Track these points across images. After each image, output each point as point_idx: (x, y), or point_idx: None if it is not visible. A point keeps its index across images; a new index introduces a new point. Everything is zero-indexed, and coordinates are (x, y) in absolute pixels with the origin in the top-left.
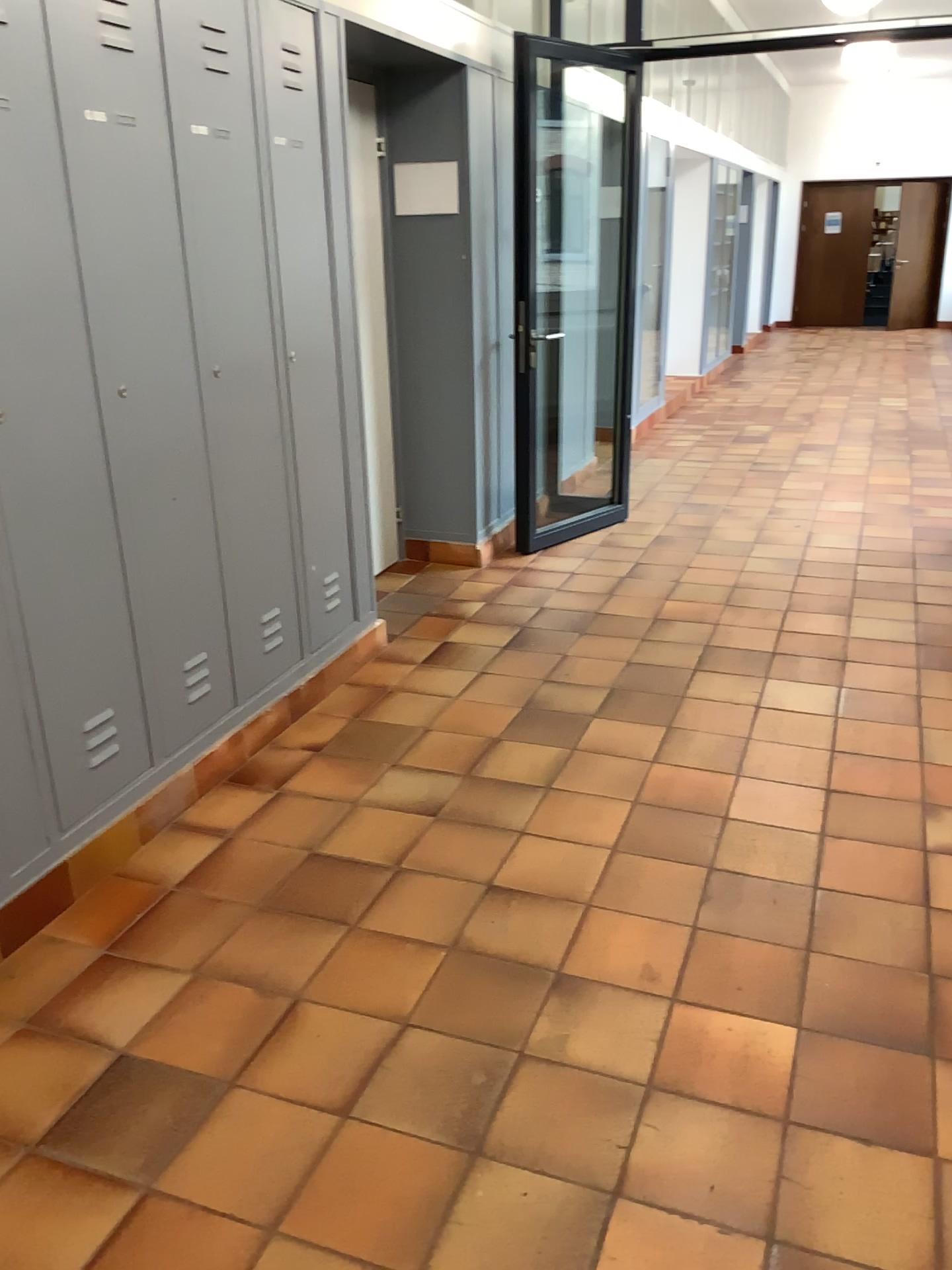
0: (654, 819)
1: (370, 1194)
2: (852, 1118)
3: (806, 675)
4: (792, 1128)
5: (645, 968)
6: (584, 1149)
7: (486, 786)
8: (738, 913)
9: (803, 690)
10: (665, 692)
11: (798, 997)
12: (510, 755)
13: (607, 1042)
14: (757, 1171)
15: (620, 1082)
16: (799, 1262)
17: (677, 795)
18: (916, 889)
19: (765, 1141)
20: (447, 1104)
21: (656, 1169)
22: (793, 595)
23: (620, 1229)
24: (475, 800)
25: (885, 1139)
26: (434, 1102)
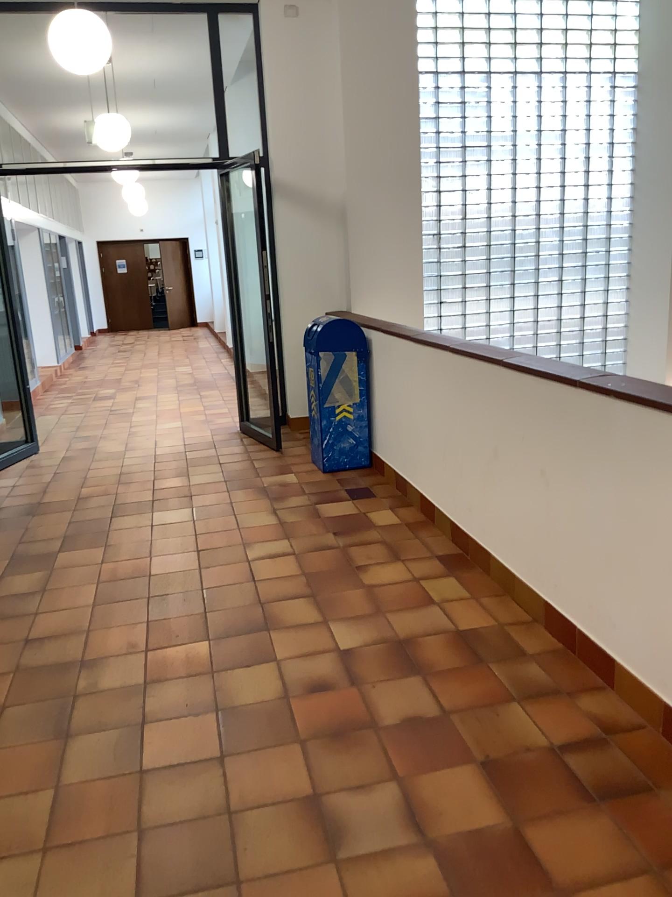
0: (111, 586)
1: (17, 769)
2: (240, 659)
3: (172, 506)
4: (216, 672)
5: (128, 643)
6: (122, 713)
7: (4, 599)
8: (168, 609)
9: (173, 513)
10: (96, 531)
11: (205, 629)
12: (13, 581)
13: (120, 675)
14: (205, 690)
15: (131, 685)
16: (231, 710)
17: (120, 573)
18: (248, 575)
19: (205, 680)
20: (44, 725)
21: (160, 706)
22: (154, 472)
23: (150, 731)
24: (0, 606)
25: (255, 661)
26: (36, 726)
